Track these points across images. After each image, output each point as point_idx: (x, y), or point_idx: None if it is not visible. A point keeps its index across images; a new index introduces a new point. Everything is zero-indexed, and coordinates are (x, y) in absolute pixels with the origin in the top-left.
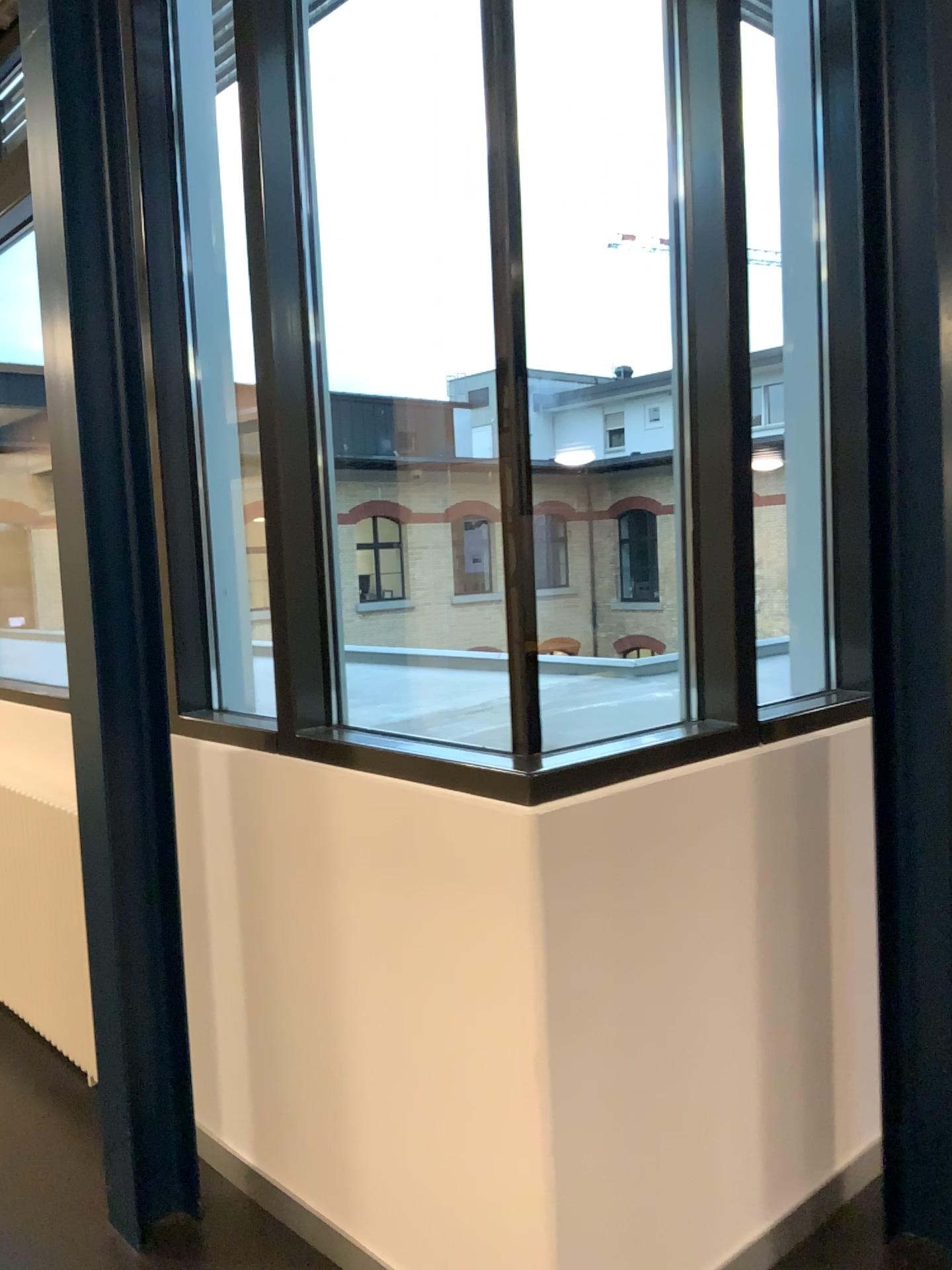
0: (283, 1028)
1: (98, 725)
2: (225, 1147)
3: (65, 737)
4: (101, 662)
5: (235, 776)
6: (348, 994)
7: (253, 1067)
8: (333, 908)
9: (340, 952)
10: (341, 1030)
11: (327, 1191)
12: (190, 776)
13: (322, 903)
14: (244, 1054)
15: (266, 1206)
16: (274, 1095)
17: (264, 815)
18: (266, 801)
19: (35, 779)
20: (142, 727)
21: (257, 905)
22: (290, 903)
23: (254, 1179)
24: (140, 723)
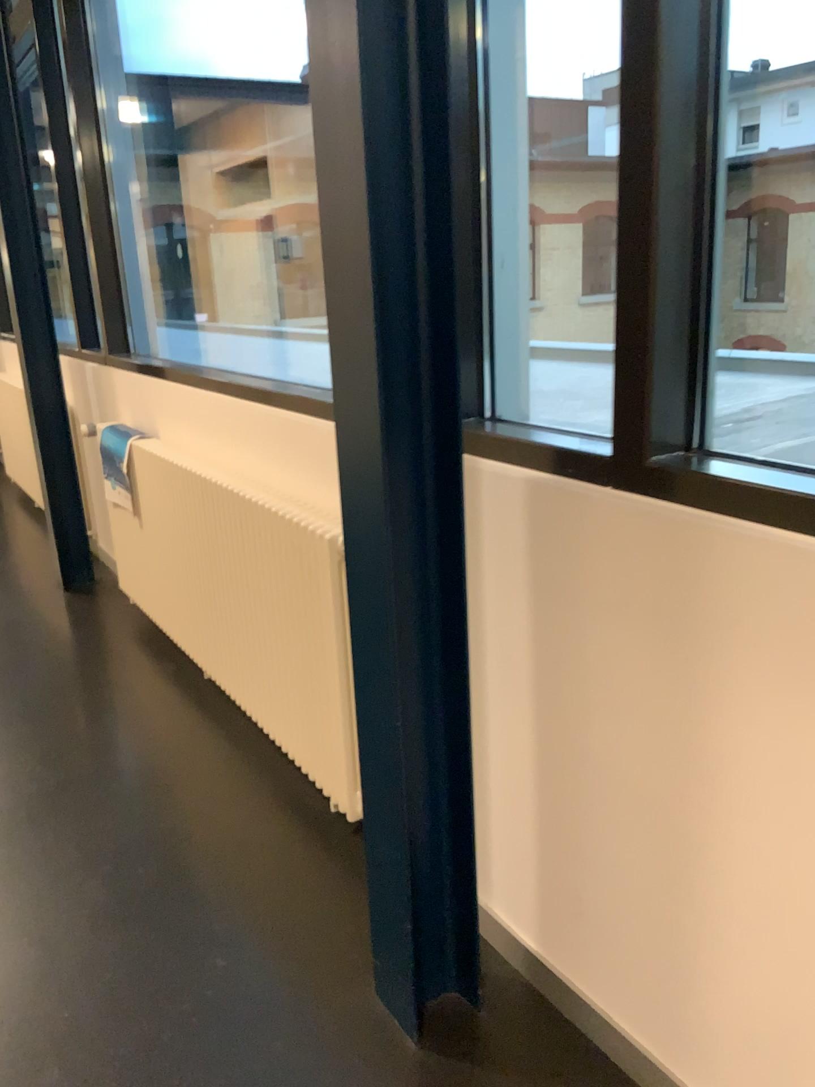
0: (593, 822)
1: (376, 444)
2: (497, 916)
3: (292, 439)
4: (378, 358)
5: (536, 510)
6: (715, 818)
7: (541, 848)
8: (701, 707)
9: (705, 763)
10: (693, 854)
11: (647, 1016)
12: (467, 503)
13: (677, 696)
14: (528, 830)
15: (555, 1000)
16: (570, 887)
17: (584, 566)
18: (587, 549)
19: (263, 484)
20: (425, 445)
21: (561, 672)
22: (620, 683)
23: (535, 961)
24: (422, 440)
